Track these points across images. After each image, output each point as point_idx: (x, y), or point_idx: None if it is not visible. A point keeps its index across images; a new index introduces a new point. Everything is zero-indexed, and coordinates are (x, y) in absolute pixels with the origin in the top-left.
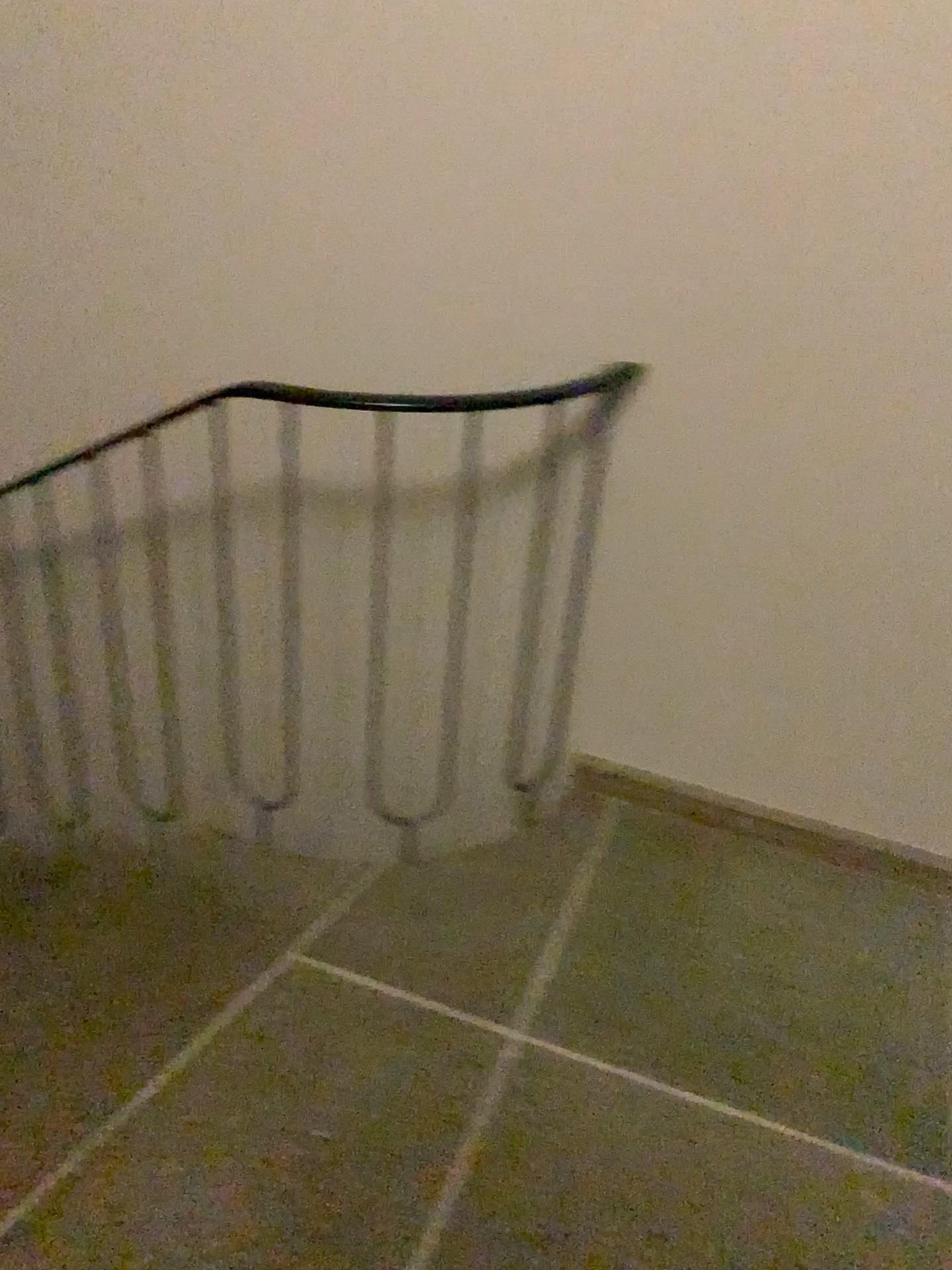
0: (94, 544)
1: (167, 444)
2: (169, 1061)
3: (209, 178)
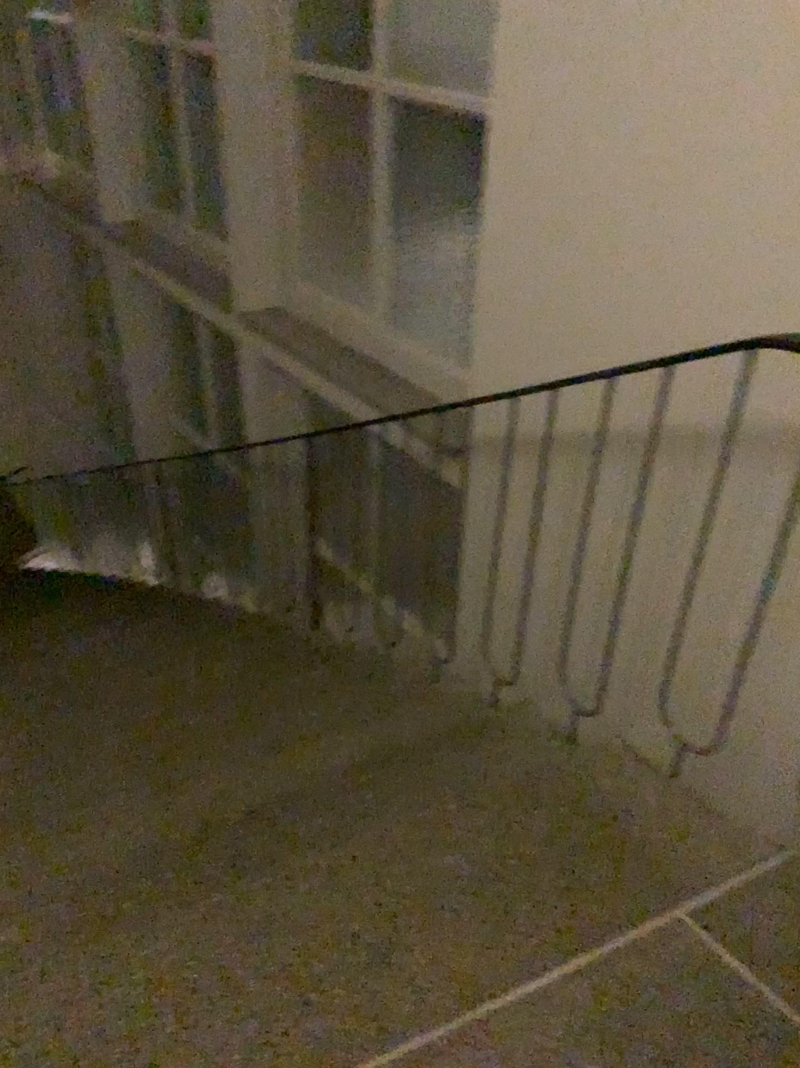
0: (587, 447)
1: (679, 371)
2: (544, 978)
3: (799, 111)
